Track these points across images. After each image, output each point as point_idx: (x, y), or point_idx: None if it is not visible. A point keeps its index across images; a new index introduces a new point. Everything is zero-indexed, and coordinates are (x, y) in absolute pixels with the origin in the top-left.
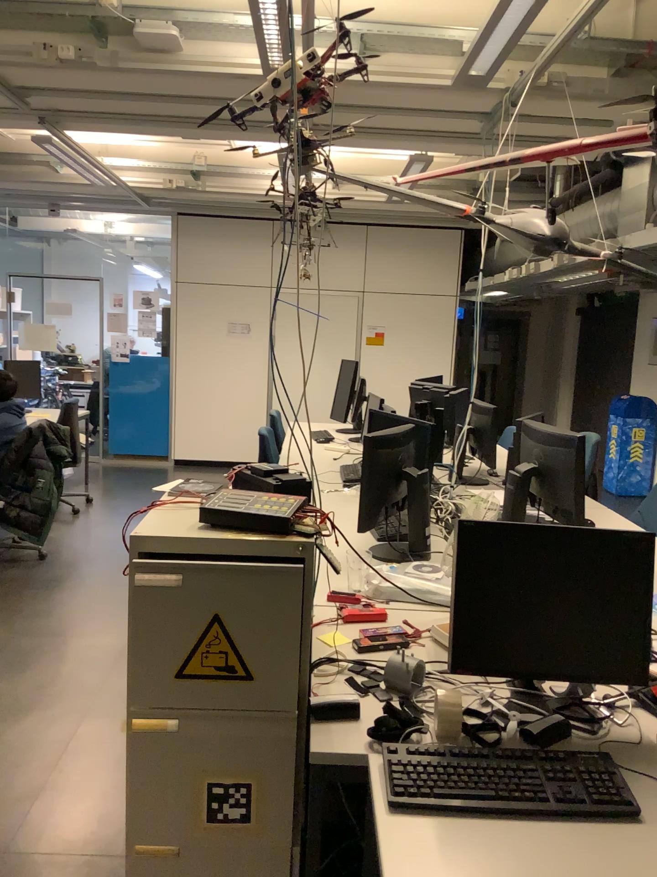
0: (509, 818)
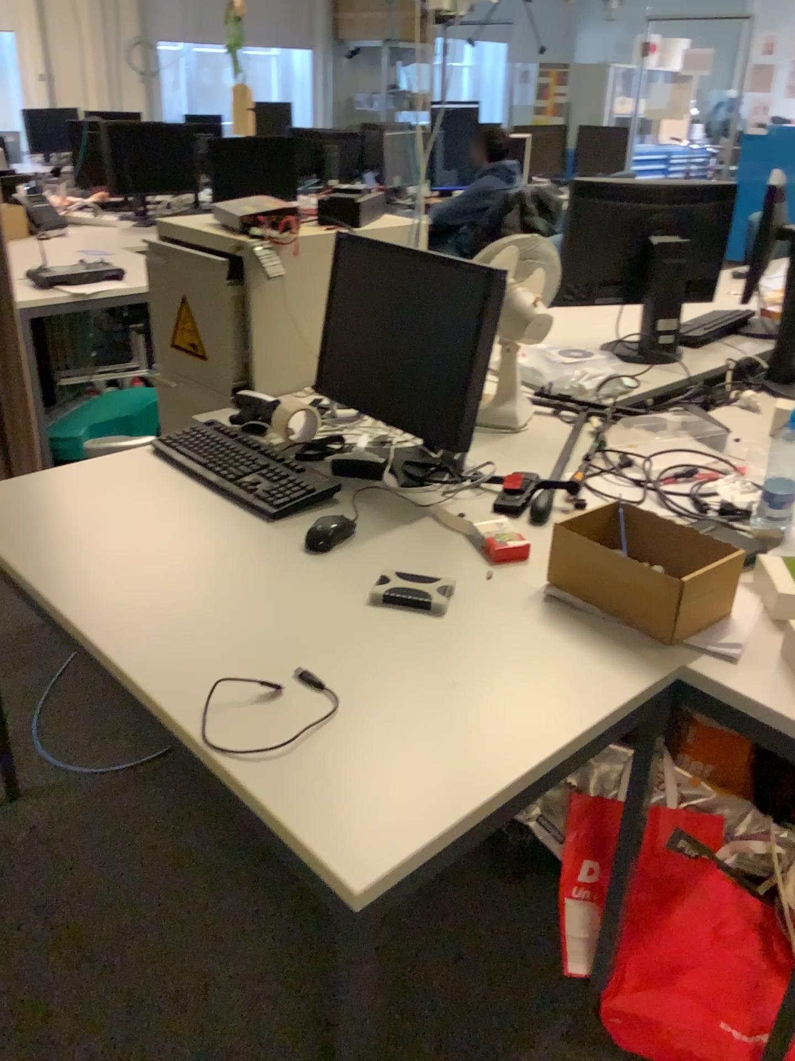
0: (193, 480)
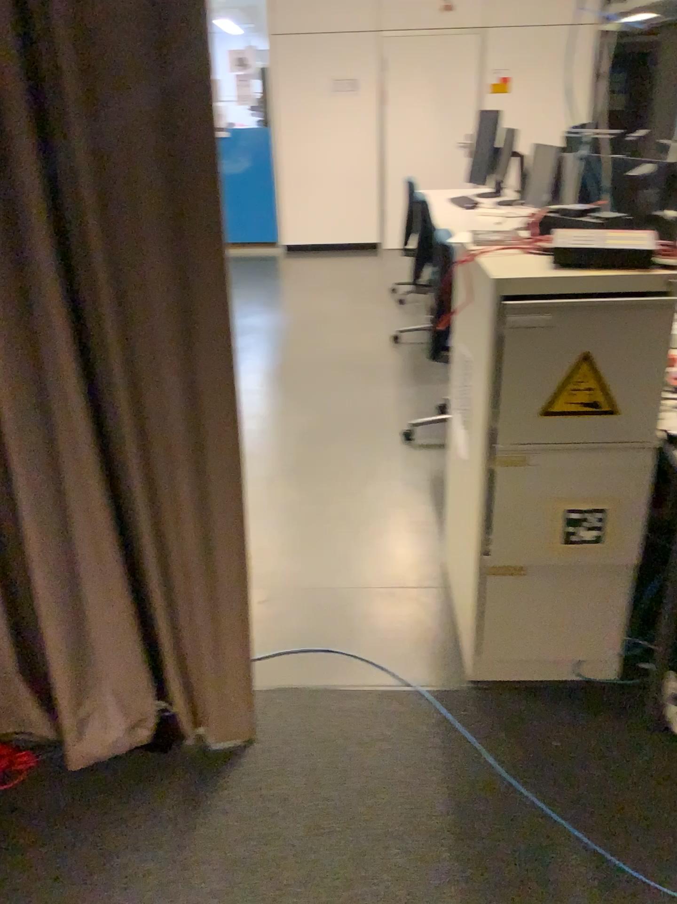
0: None
